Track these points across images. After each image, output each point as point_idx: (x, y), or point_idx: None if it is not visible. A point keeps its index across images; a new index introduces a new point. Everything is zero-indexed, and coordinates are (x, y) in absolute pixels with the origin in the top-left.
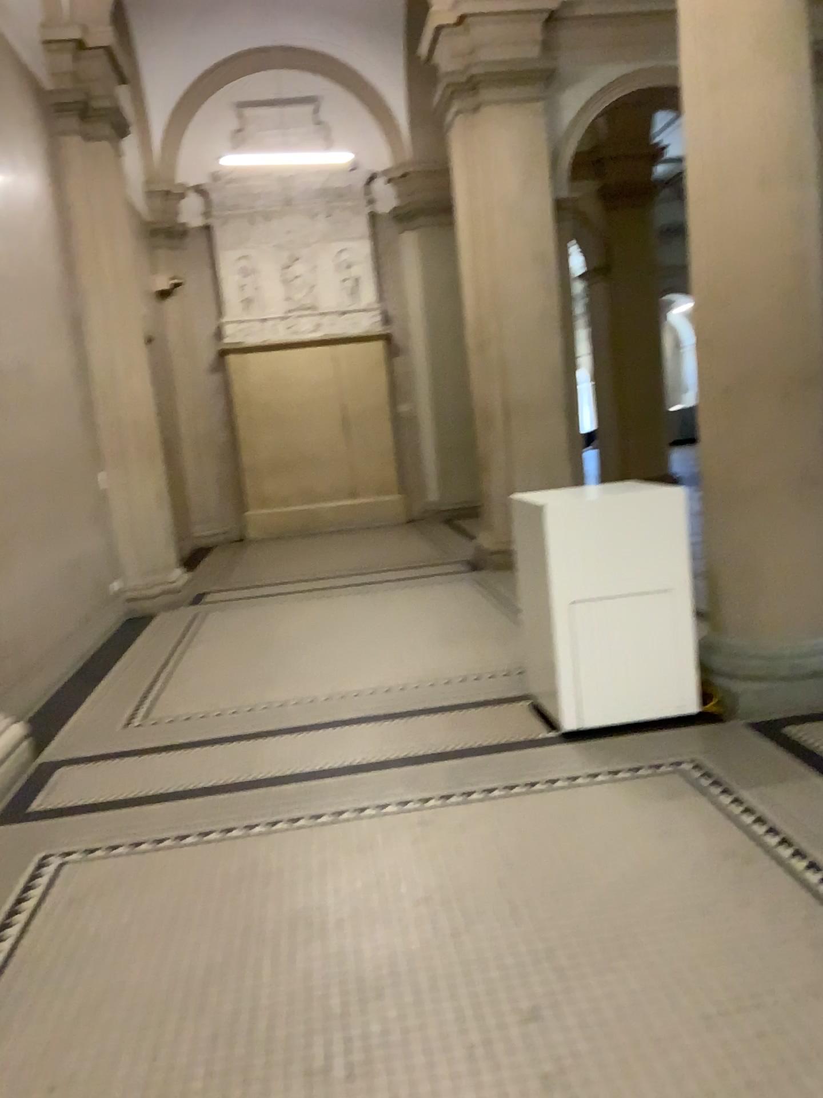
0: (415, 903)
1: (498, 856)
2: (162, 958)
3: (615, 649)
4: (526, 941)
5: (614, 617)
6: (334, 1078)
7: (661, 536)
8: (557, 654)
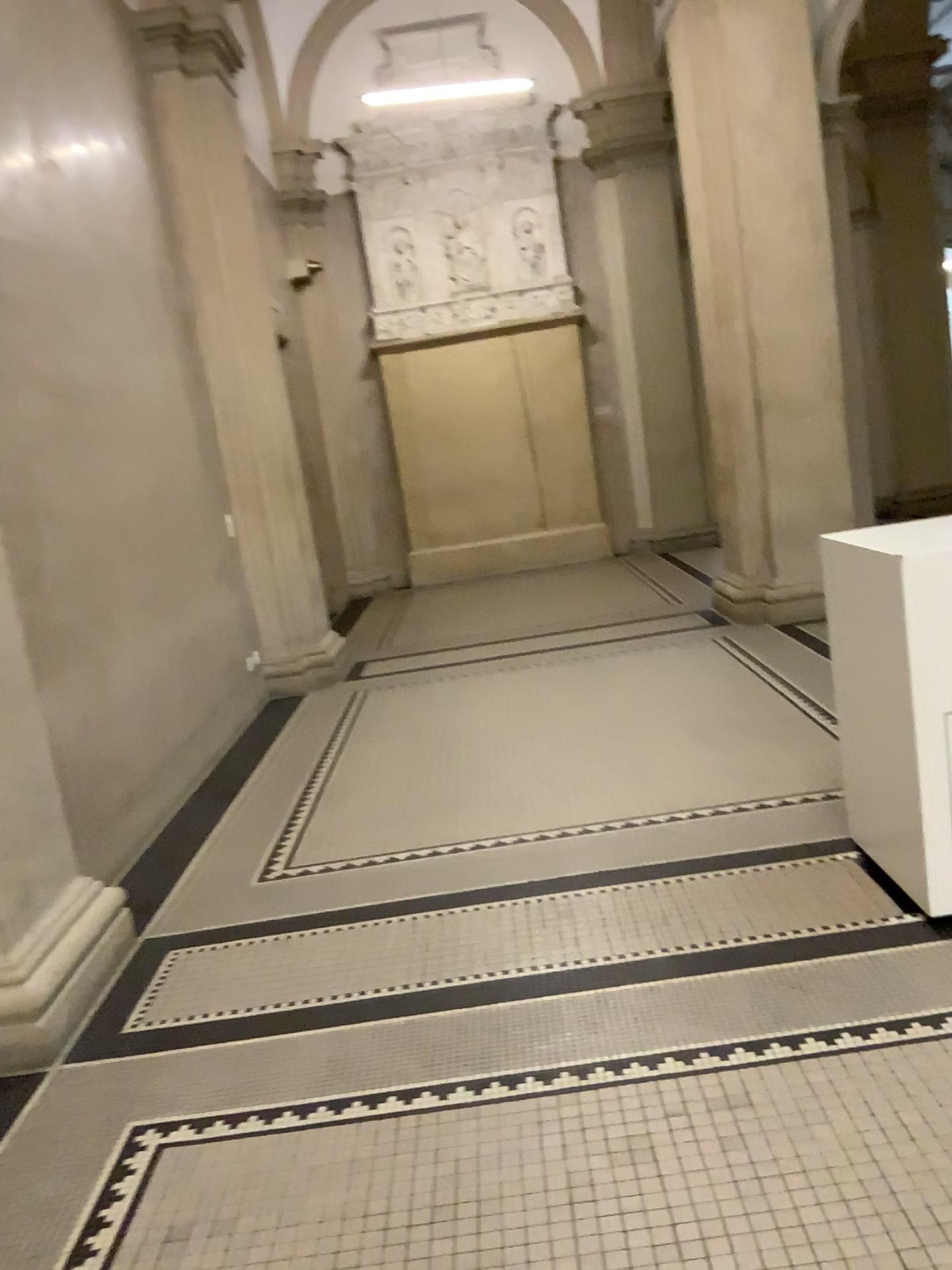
0: None
1: (881, 1185)
2: None
3: None
4: None
5: None
6: None
7: None
8: (920, 792)
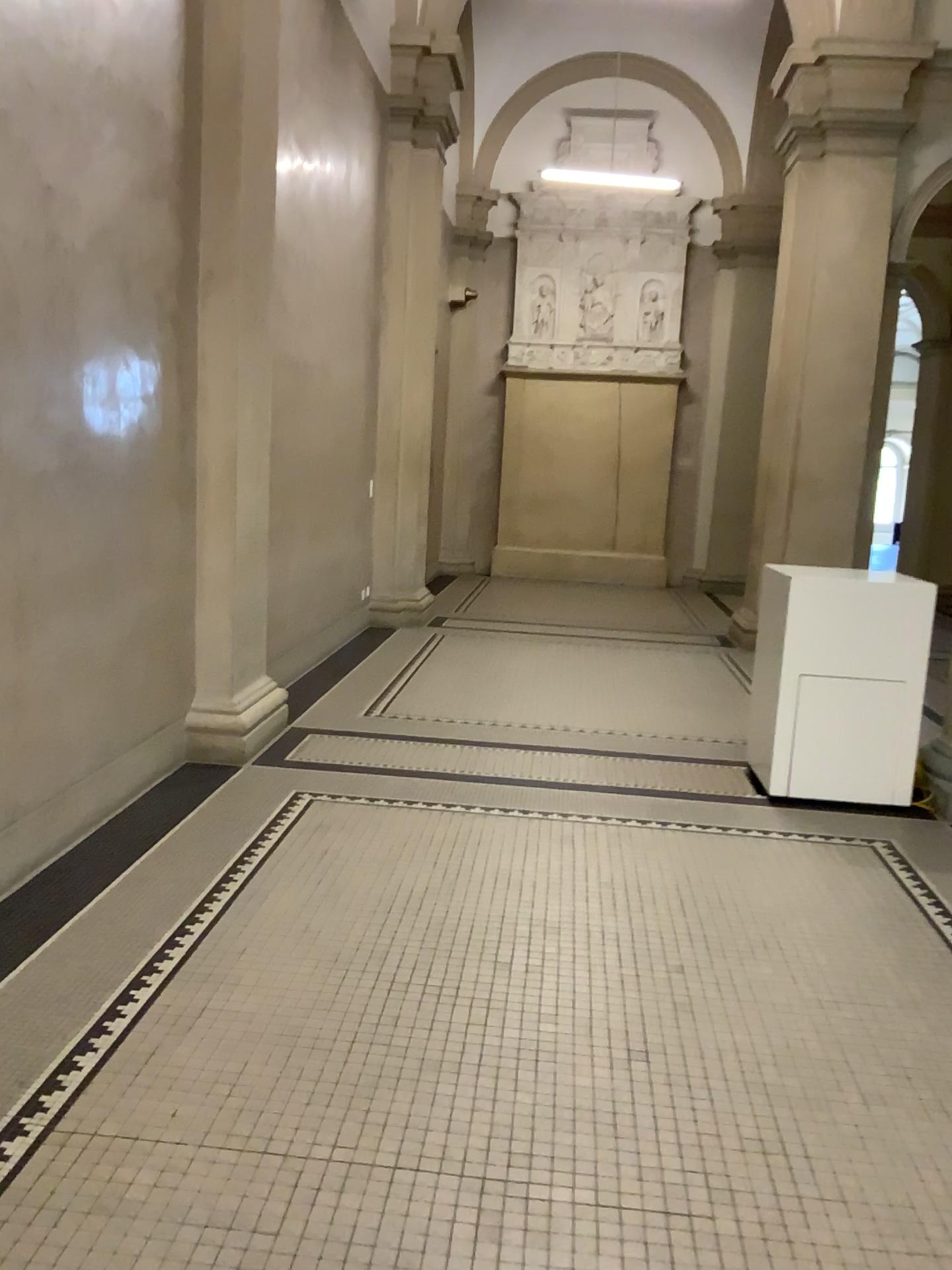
0: (601, 885)
1: (681, 870)
2: (391, 875)
3: (836, 728)
4: (687, 925)
5: (840, 697)
6: (516, 966)
7: (904, 628)
8: (778, 720)
